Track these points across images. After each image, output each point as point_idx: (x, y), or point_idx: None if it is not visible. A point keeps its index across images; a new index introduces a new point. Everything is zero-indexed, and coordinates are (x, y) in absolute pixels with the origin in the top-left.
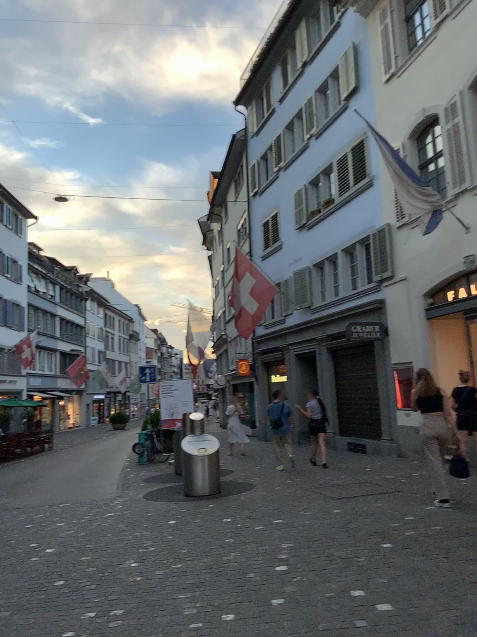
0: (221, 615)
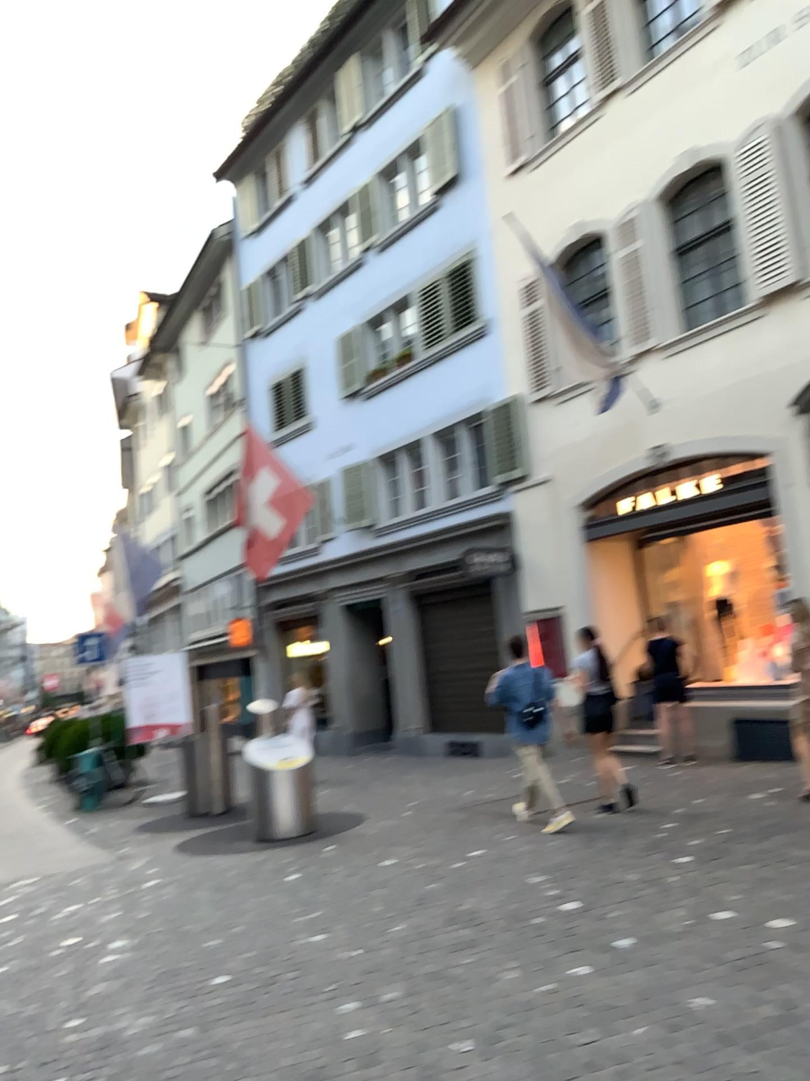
0: (566, 966)
